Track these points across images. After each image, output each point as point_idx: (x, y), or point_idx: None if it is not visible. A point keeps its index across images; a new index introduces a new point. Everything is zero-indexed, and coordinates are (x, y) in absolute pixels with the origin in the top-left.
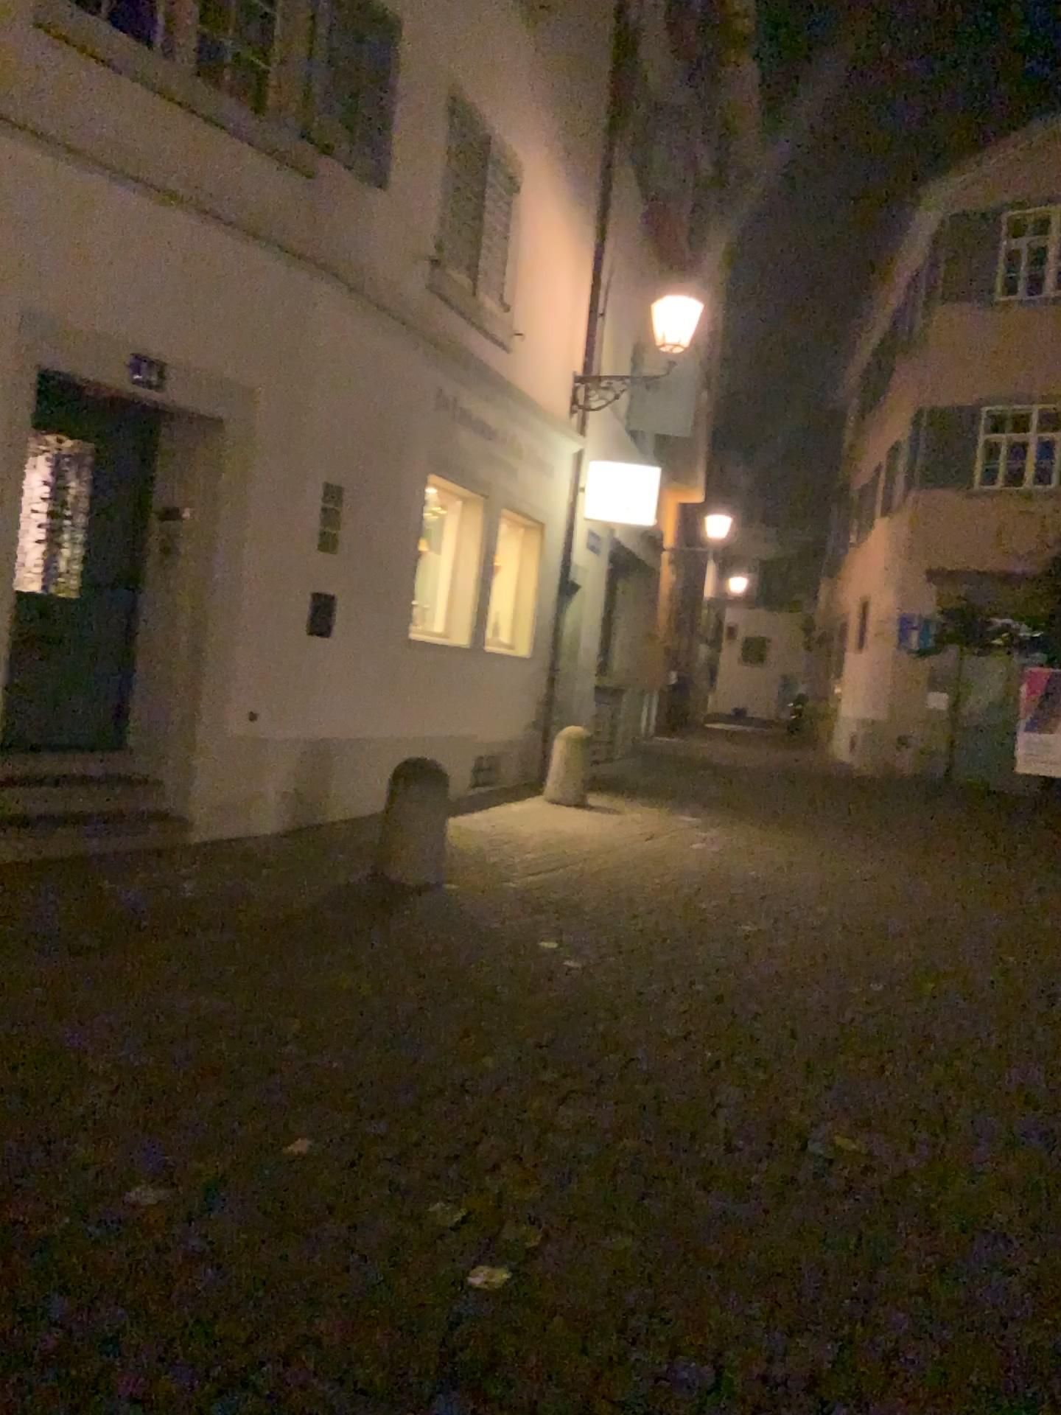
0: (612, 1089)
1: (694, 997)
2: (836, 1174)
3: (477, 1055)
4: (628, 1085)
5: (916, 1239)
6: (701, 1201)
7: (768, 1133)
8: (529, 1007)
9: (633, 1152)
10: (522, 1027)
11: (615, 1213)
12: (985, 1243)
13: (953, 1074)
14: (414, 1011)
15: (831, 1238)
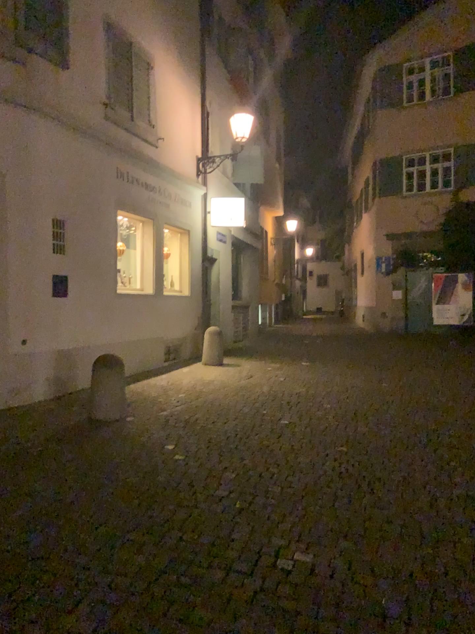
0: (174, 535)
1: (241, 467)
2: (291, 579)
3: (100, 523)
4: (183, 532)
5: (329, 623)
6: (199, 613)
7: (257, 554)
8: (143, 487)
9: (169, 581)
10: (134, 500)
11: (139, 632)
12: (372, 619)
13: (375, 498)
14: (73, 498)
15: (275, 631)
